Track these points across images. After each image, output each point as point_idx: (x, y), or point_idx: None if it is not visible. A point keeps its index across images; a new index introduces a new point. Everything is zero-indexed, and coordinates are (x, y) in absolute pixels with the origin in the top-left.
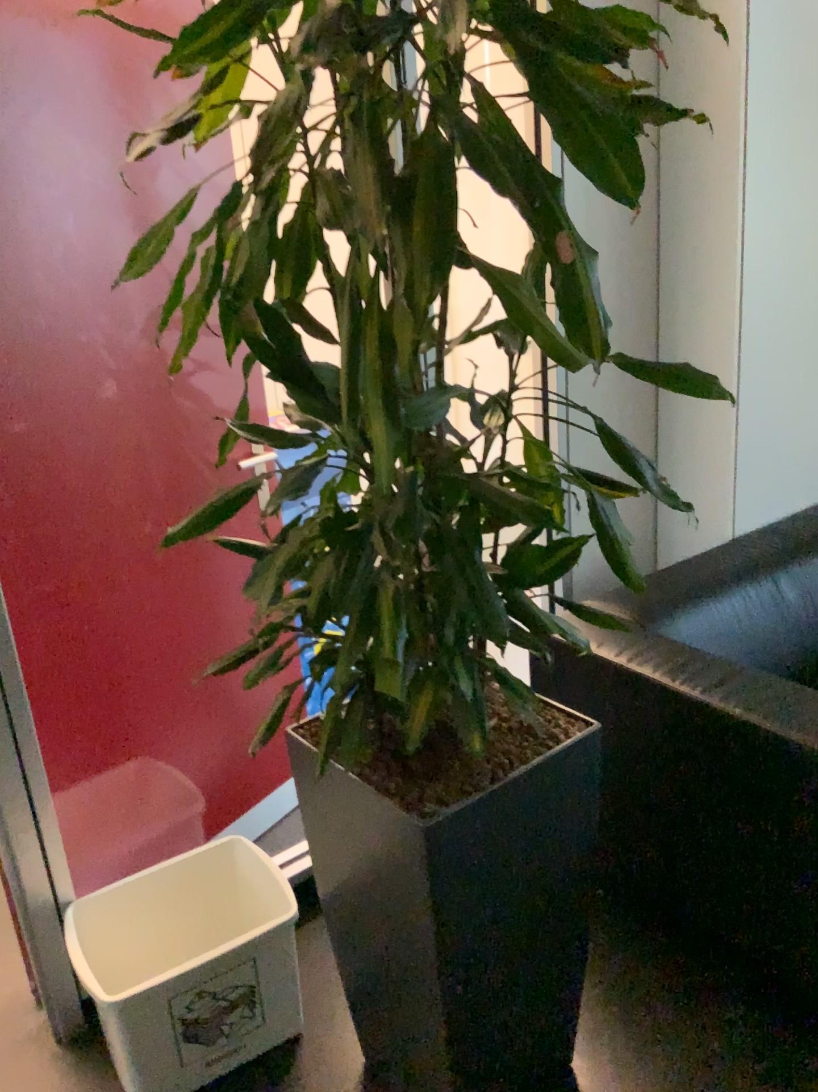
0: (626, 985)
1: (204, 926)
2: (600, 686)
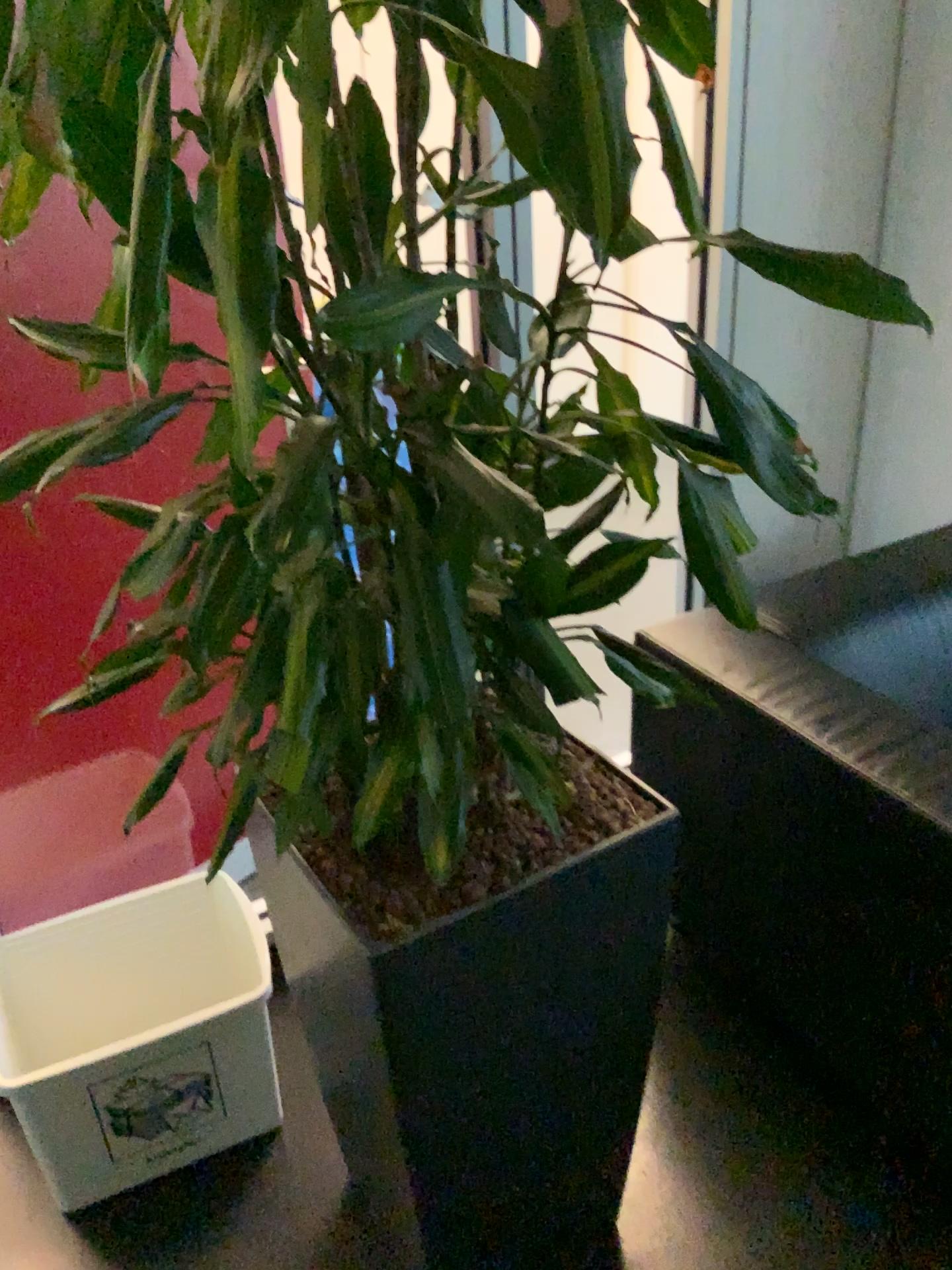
0: (710, 1111)
1: (178, 972)
2: (714, 721)
